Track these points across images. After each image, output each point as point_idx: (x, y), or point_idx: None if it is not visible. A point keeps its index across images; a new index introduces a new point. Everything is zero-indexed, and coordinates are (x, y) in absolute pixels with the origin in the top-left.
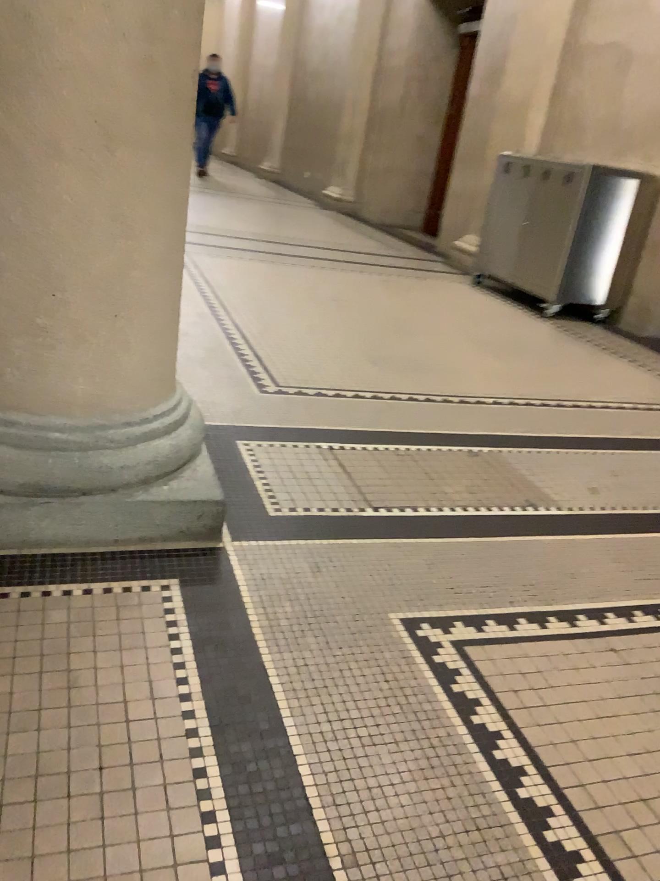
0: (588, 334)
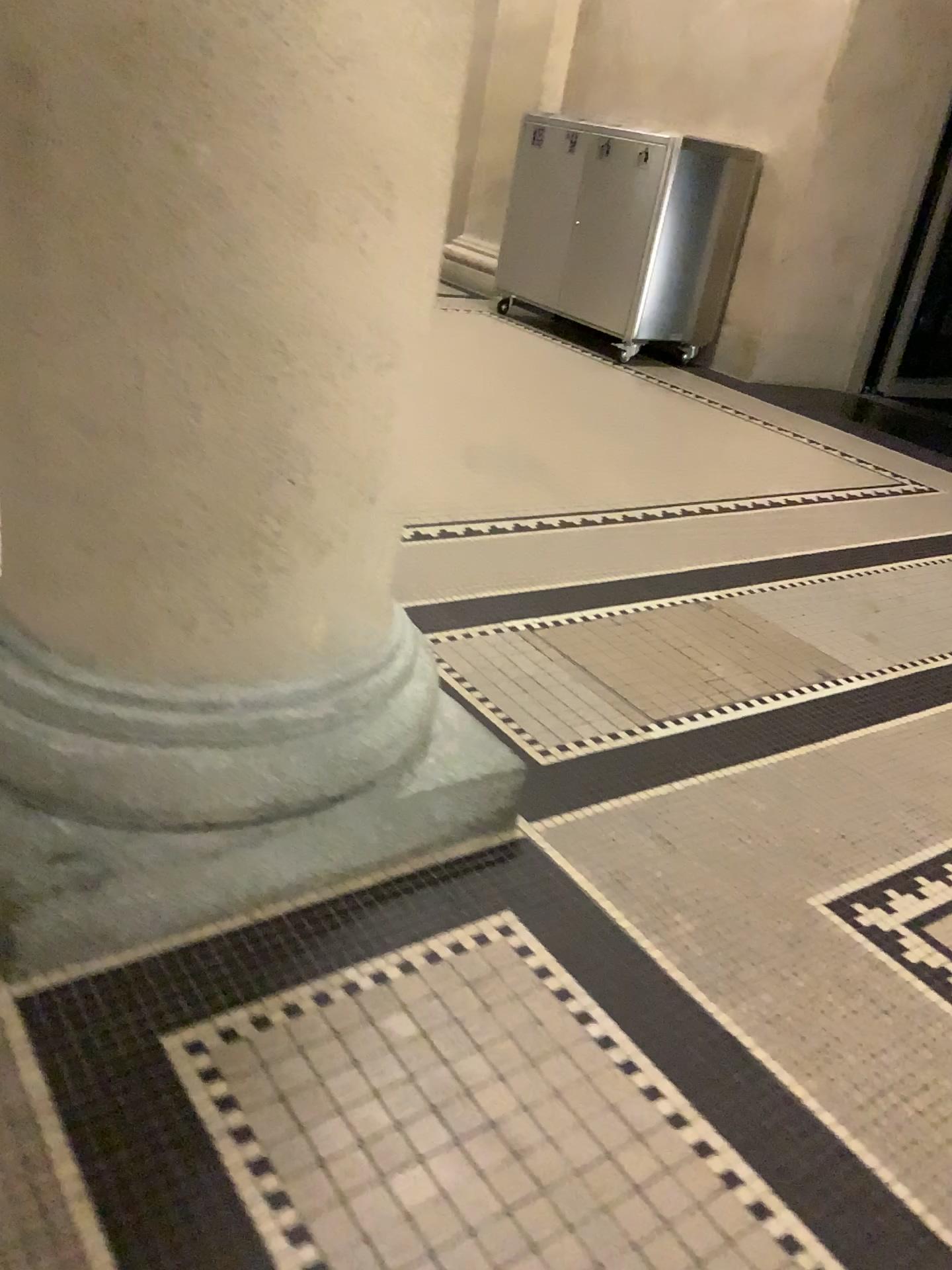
0: (696, 383)
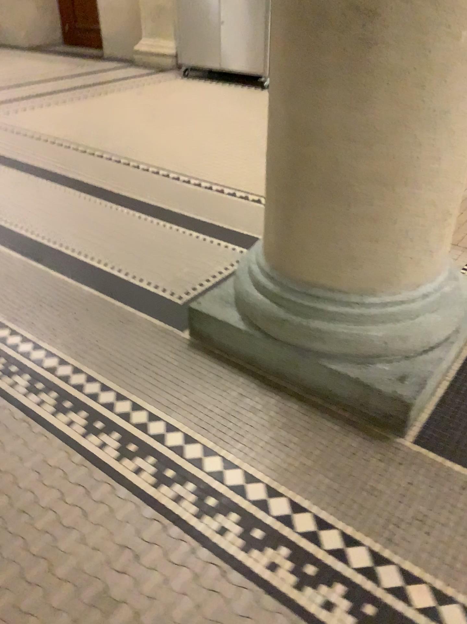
0: None
